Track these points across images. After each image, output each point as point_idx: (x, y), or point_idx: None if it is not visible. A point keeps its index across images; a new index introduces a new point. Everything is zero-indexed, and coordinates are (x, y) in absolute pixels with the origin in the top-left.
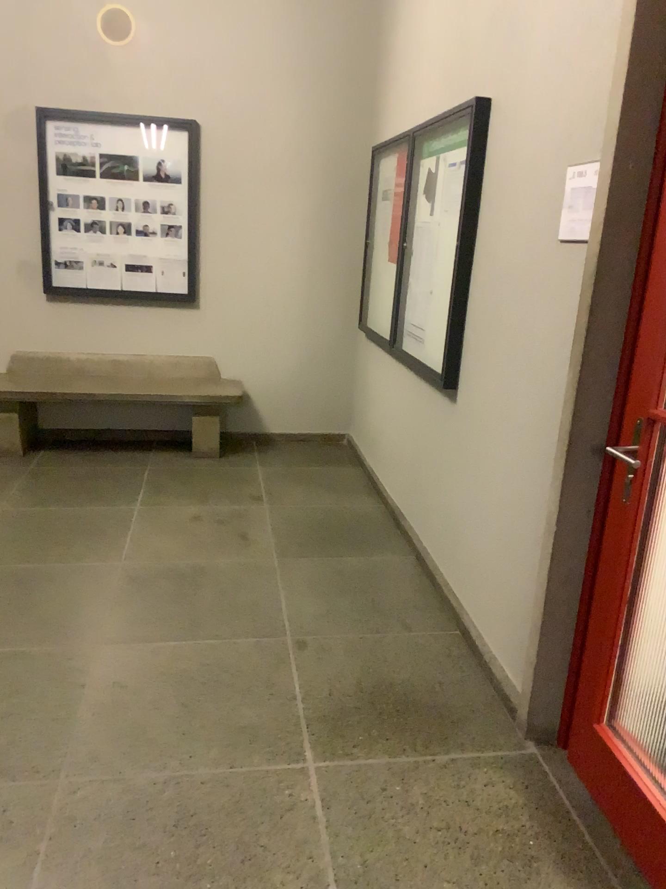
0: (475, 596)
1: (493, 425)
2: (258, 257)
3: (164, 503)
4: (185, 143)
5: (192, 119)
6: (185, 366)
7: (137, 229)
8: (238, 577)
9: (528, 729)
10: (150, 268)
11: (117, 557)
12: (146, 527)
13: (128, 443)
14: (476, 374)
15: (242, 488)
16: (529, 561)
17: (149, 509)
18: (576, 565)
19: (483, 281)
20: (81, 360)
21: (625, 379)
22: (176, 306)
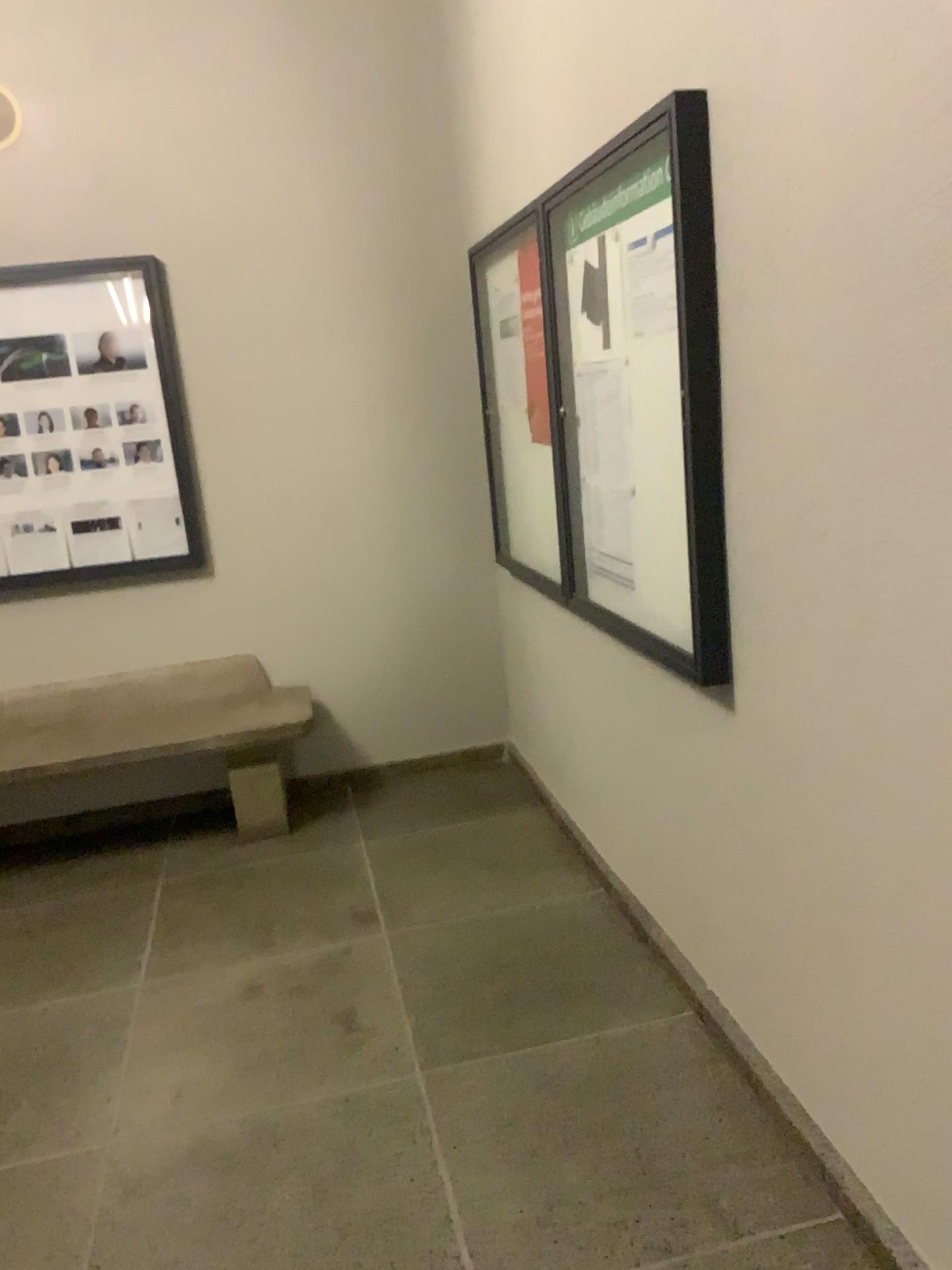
0: (867, 1145)
1: (847, 779)
2: (303, 471)
3: (192, 968)
4: (142, 298)
5: (147, 255)
6: (205, 682)
7: (83, 458)
8: (350, 1147)
9: None
10: (116, 523)
11: (100, 1134)
12: (160, 1036)
13: (125, 836)
14: (776, 660)
15: (338, 900)
16: None
17: (165, 988)
18: None
19: (757, 466)
20: (20, 704)
21: None
22: (175, 581)
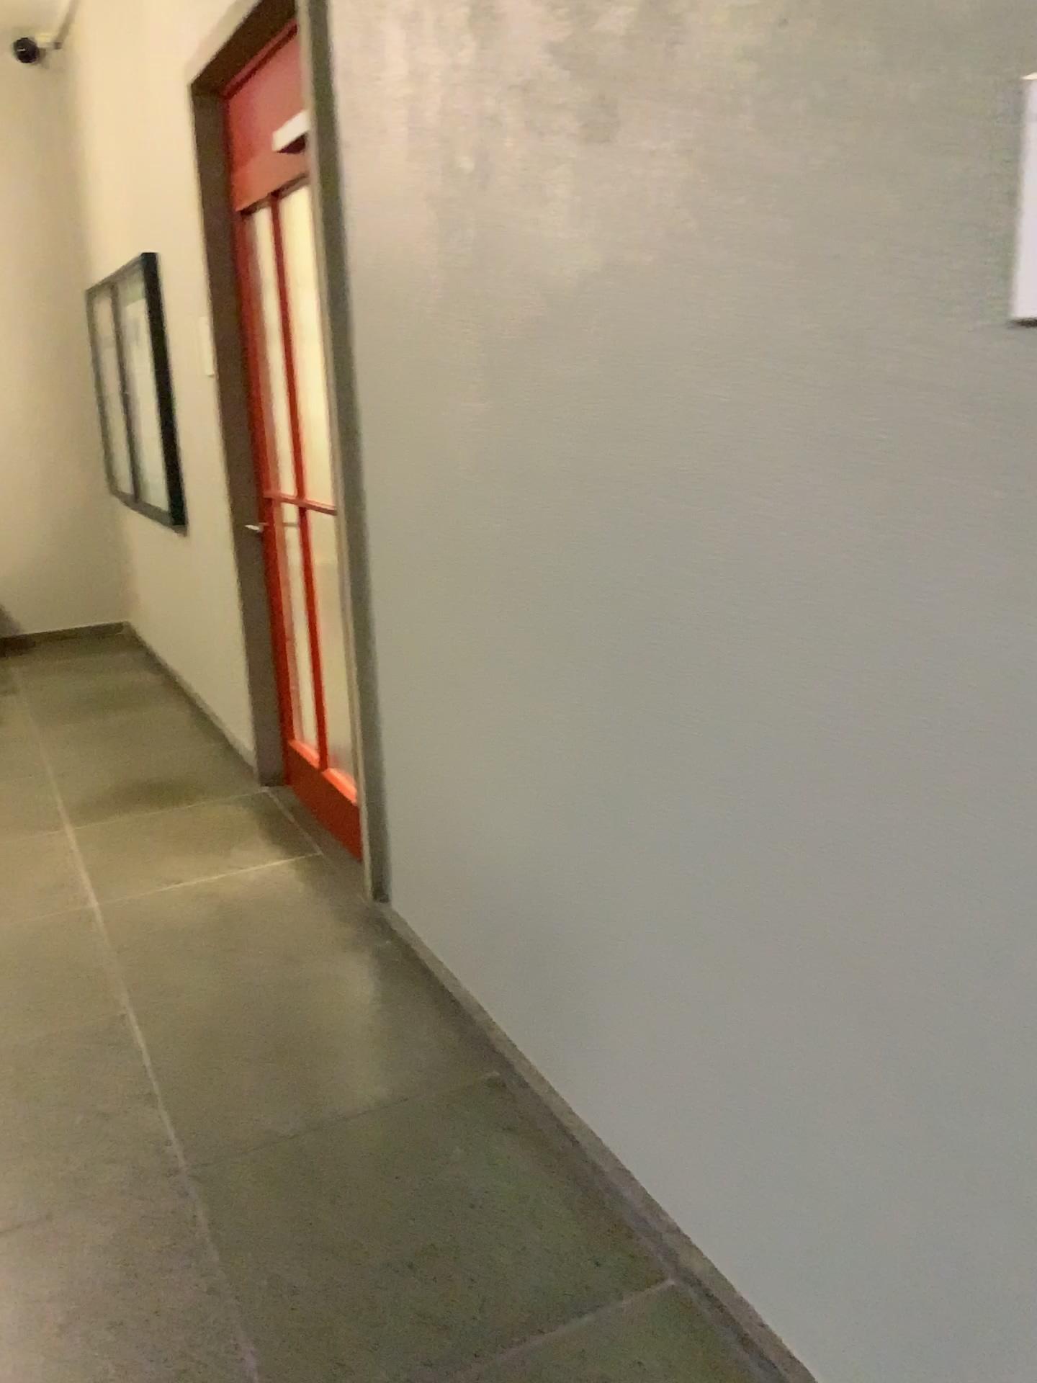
0: (226, 703)
1: (208, 544)
2: None
3: None
4: None
5: None
6: None
7: None
8: None
9: (260, 776)
10: None
11: None
12: None
13: None
14: (193, 504)
15: None
16: (241, 643)
17: None
18: (261, 627)
19: (181, 417)
20: None
21: (257, 473)
22: None
